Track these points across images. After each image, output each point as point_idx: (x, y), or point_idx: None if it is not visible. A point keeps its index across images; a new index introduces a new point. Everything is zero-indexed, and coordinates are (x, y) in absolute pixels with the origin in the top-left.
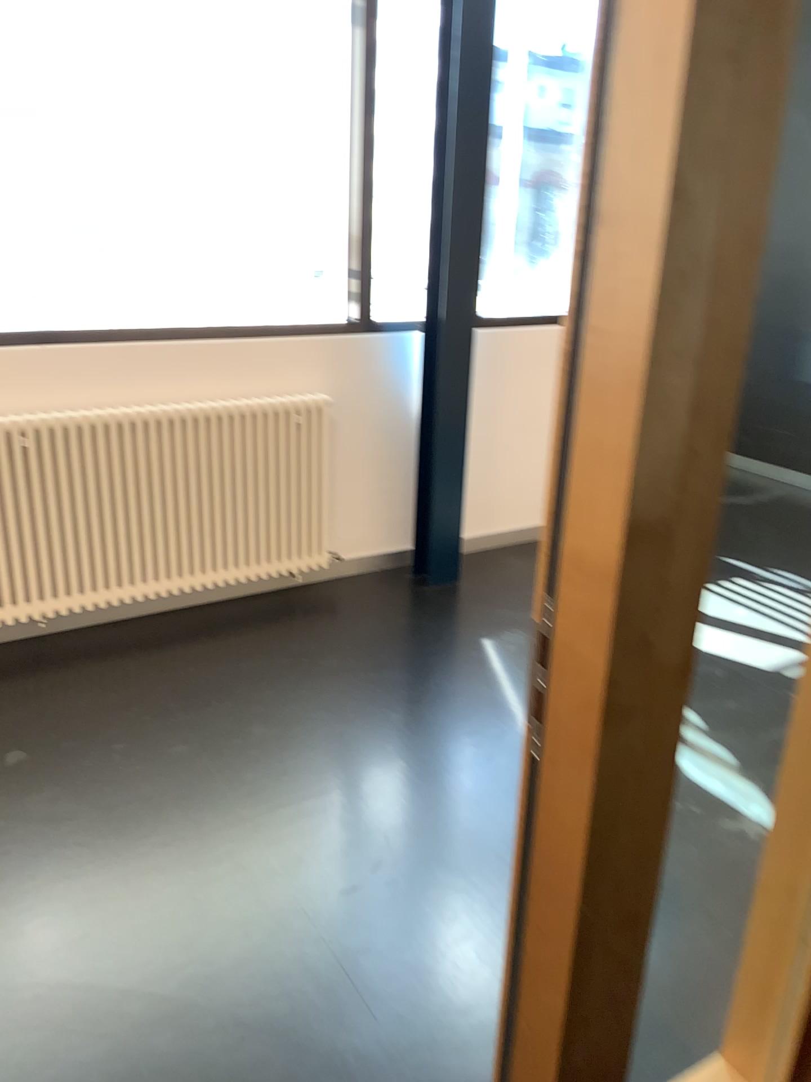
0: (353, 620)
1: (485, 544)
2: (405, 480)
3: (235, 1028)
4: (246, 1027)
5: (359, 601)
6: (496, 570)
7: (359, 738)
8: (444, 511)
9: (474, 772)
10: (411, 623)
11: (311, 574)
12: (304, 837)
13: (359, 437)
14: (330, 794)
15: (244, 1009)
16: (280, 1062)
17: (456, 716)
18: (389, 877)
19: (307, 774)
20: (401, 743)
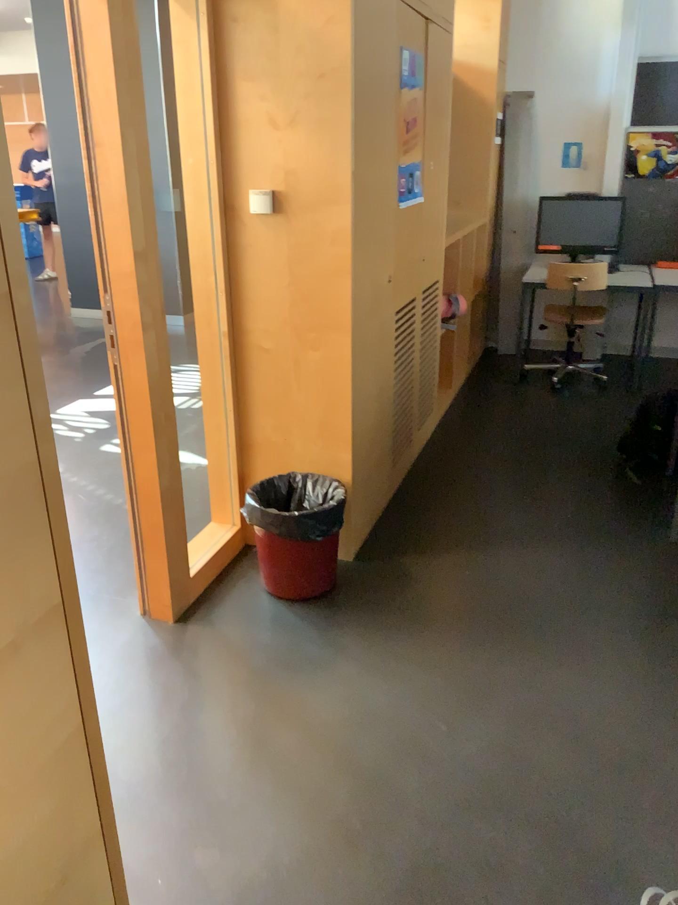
0: None
1: None
2: None
3: None
4: None
5: None
6: None
7: None
8: None
9: None
10: None
11: None
12: None
13: None
14: None
15: None
16: None
17: None
18: None
19: None
20: None
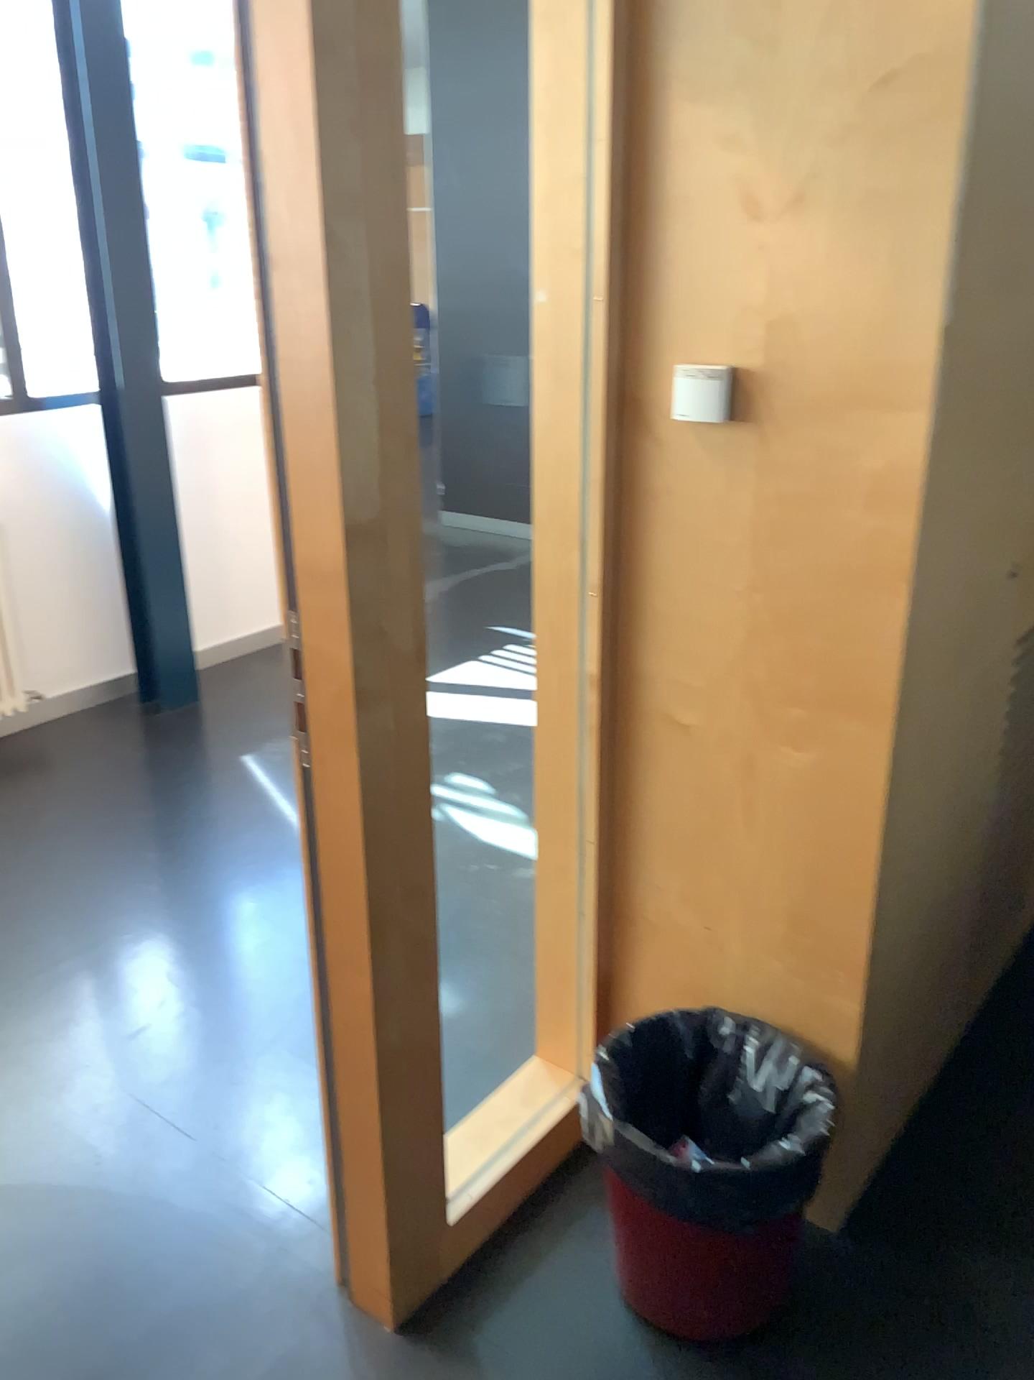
0: (74, 770)
1: (221, 659)
2: (107, 593)
3: (31, 1201)
4: (43, 1196)
5: (77, 747)
6: (239, 685)
7: (110, 891)
8: (163, 623)
9: (253, 894)
10: (147, 759)
11: (6, 727)
12: (66, 1004)
13: (38, 549)
14: (87, 955)
15: (36, 1182)
16: (92, 1215)
17: (221, 844)
18: (176, 1016)
19: (54, 941)
20: (162, 885)
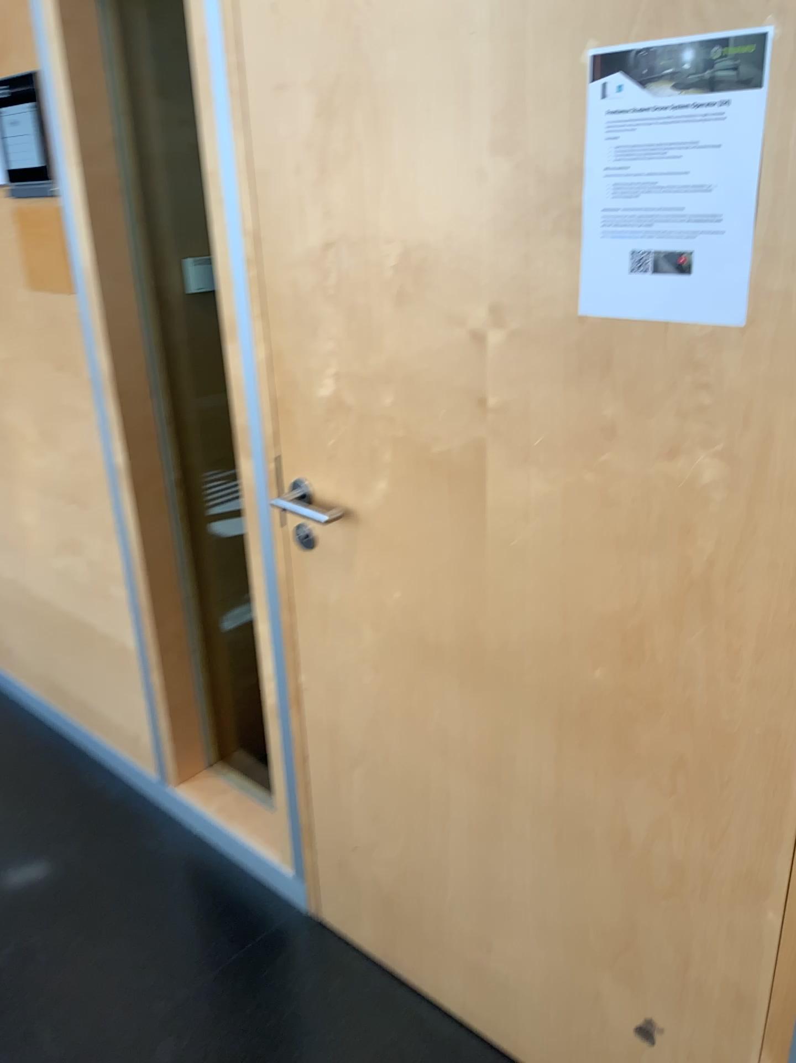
0: None
1: None
2: None
3: None
4: None
5: None
6: None
7: None
8: None
9: None
10: None
11: None
12: None
13: None
14: None
15: None
16: None
17: None
18: None
19: None
20: None
